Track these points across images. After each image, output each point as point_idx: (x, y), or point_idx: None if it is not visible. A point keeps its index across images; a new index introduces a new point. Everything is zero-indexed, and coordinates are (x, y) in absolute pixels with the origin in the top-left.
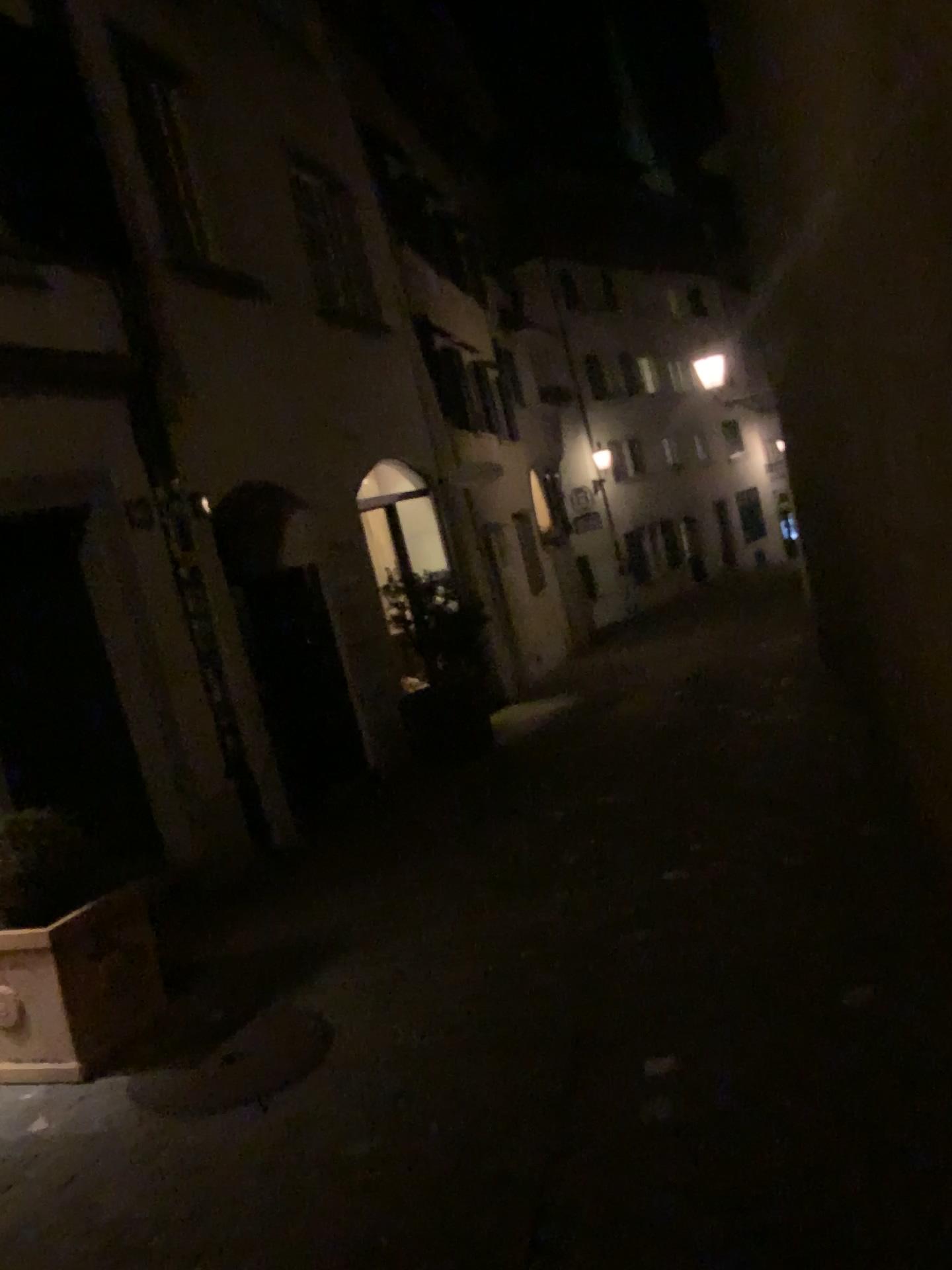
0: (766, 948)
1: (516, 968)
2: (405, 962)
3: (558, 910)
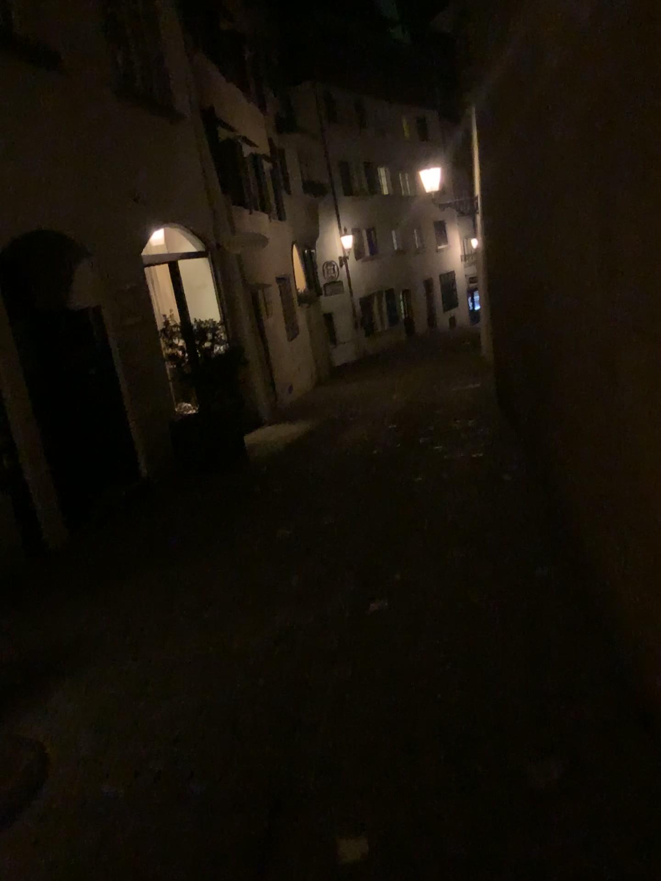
0: (456, 702)
1: (229, 700)
2: (131, 684)
3: (275, 635)
